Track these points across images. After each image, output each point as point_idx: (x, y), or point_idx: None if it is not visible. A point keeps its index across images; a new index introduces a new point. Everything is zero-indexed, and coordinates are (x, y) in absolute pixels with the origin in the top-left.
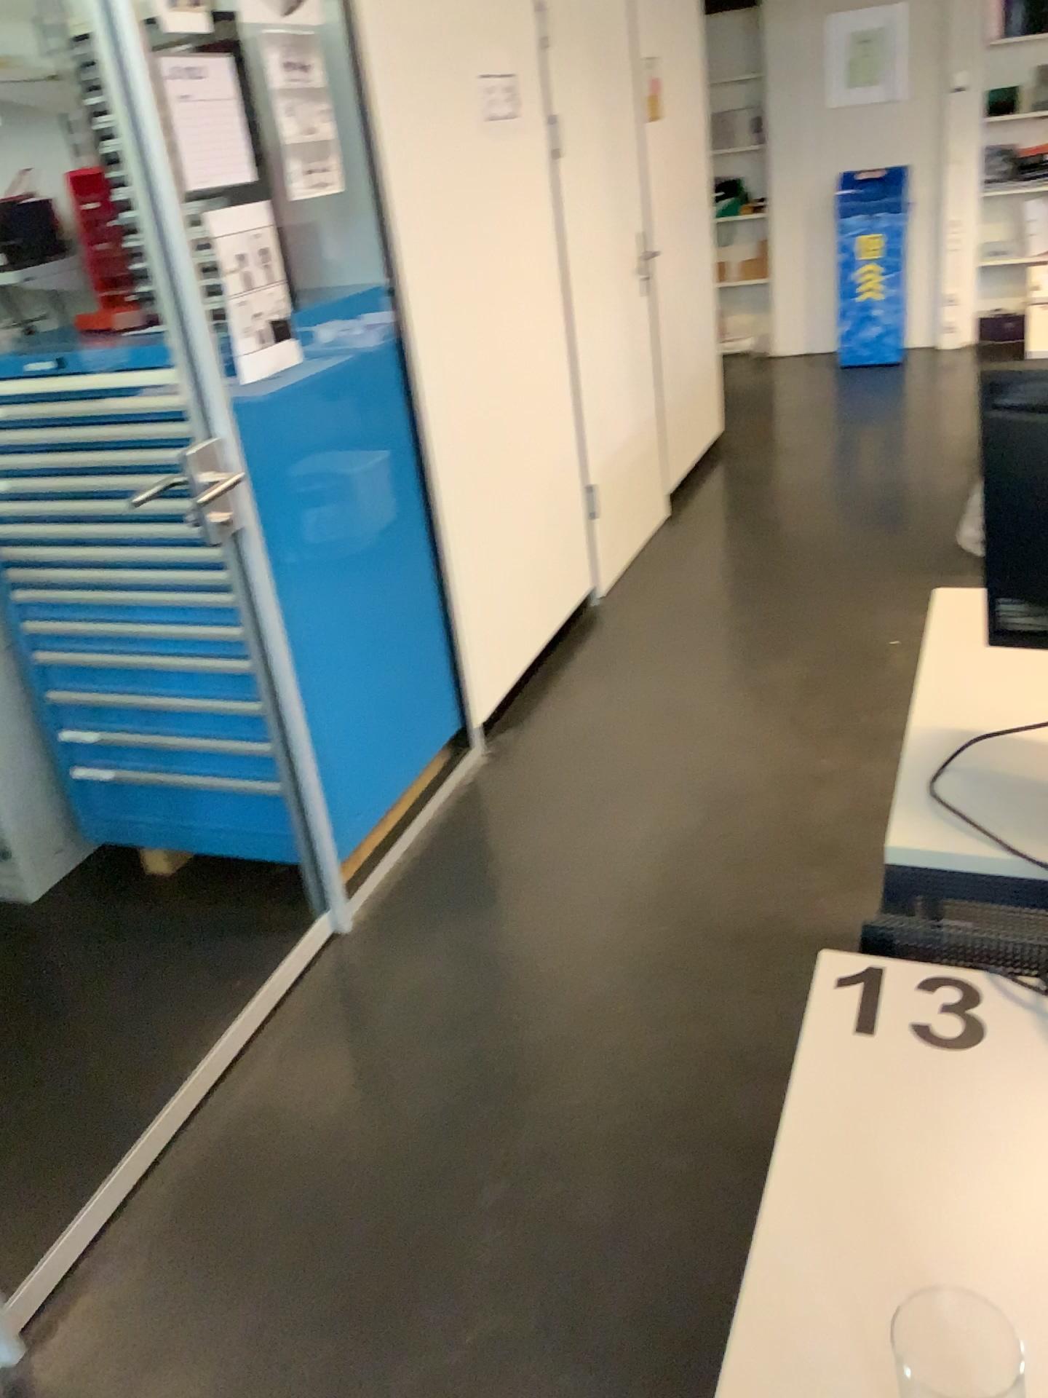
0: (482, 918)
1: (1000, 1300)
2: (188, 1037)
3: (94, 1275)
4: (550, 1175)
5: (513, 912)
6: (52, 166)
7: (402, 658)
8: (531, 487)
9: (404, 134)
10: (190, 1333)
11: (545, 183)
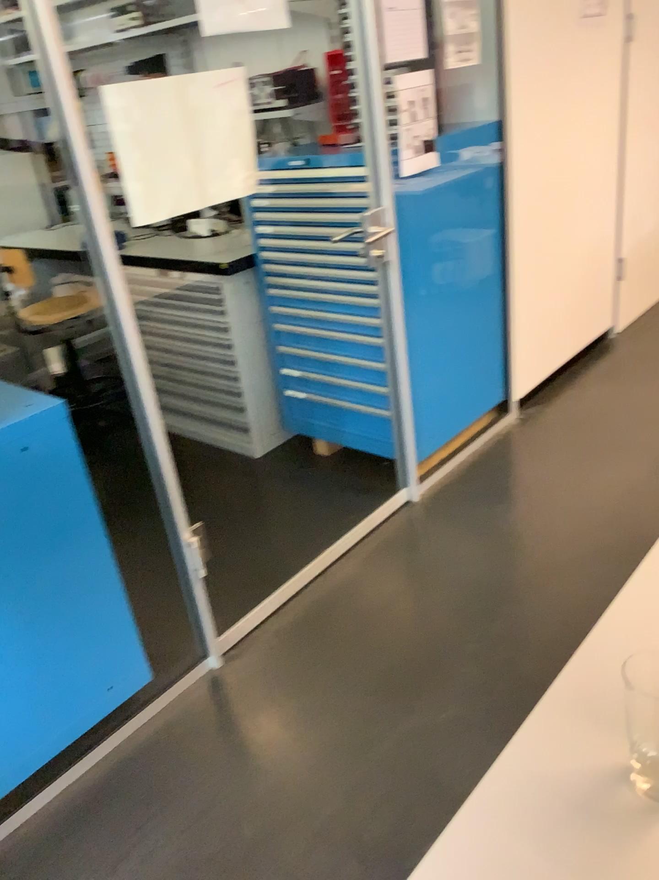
0: (496, 507)
1: None
2: (323, 538)
3: (261, 638)
4: (507, 647)
5: (515, 507)
6: (316, 50)
7: (473, 351)
8: (573, 256)
9: (521, 28)
10: (303, 675)
11: (614, 58)
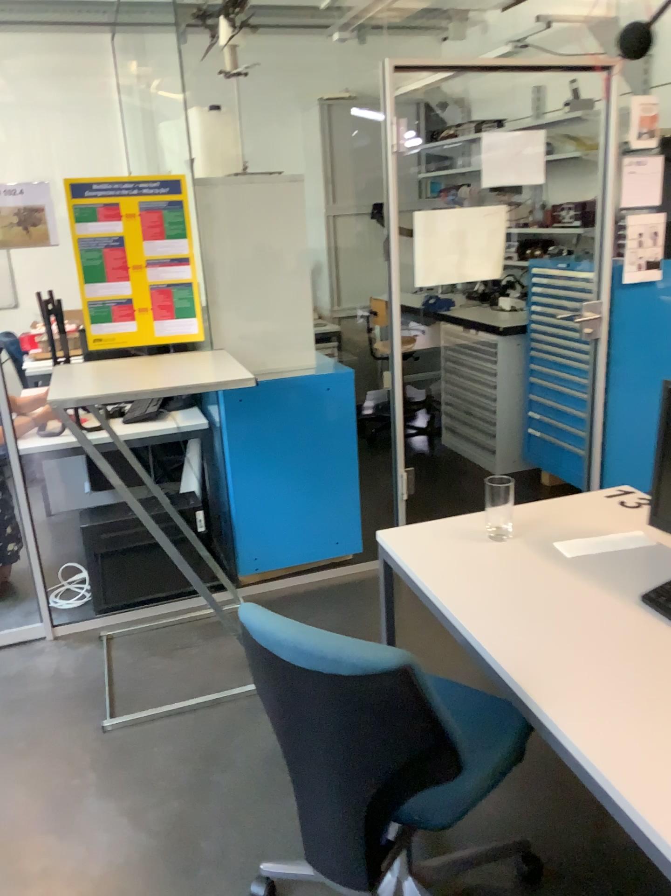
0: None
1: (564, 531)
2: None
3: None
4: None
5: None
6: None
7: None
8: None
9: None
10: None
11: None
